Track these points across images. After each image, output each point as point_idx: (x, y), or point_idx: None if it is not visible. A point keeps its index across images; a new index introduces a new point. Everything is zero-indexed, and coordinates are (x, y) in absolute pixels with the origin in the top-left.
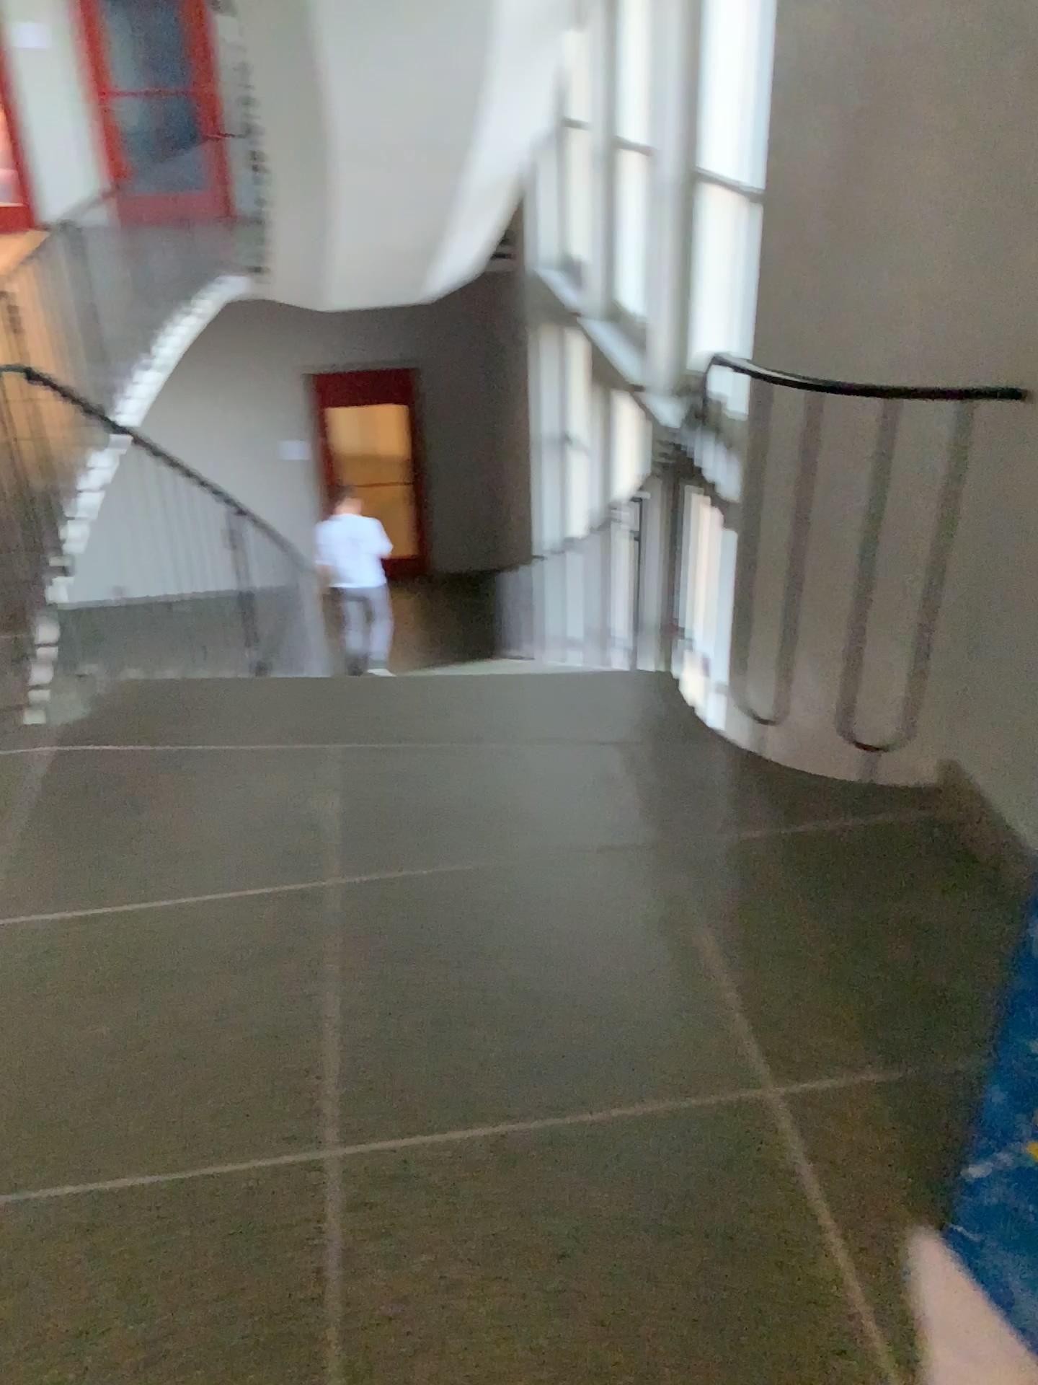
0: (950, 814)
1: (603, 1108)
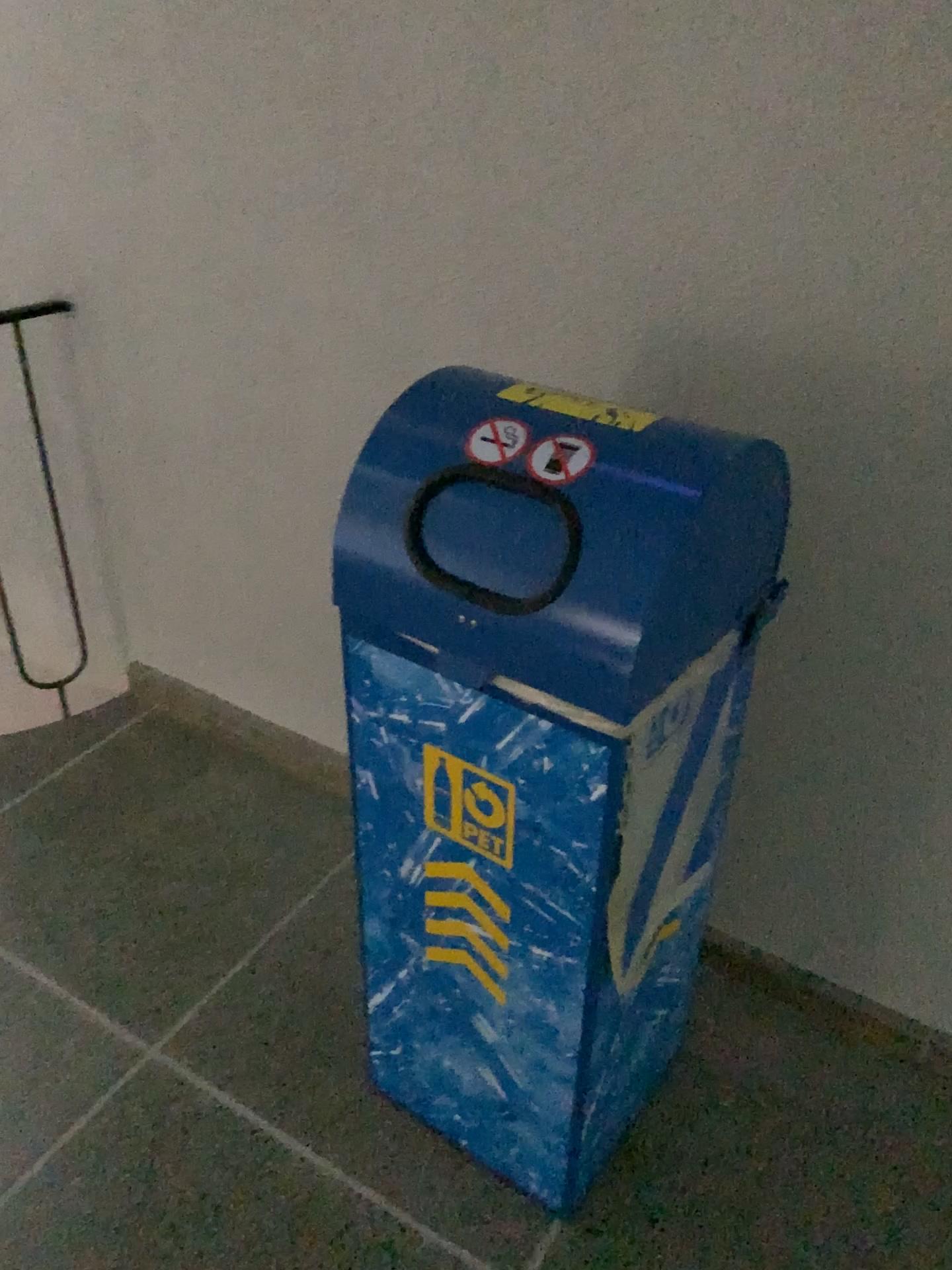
0: (158, 705)
1: (0, 1189)
